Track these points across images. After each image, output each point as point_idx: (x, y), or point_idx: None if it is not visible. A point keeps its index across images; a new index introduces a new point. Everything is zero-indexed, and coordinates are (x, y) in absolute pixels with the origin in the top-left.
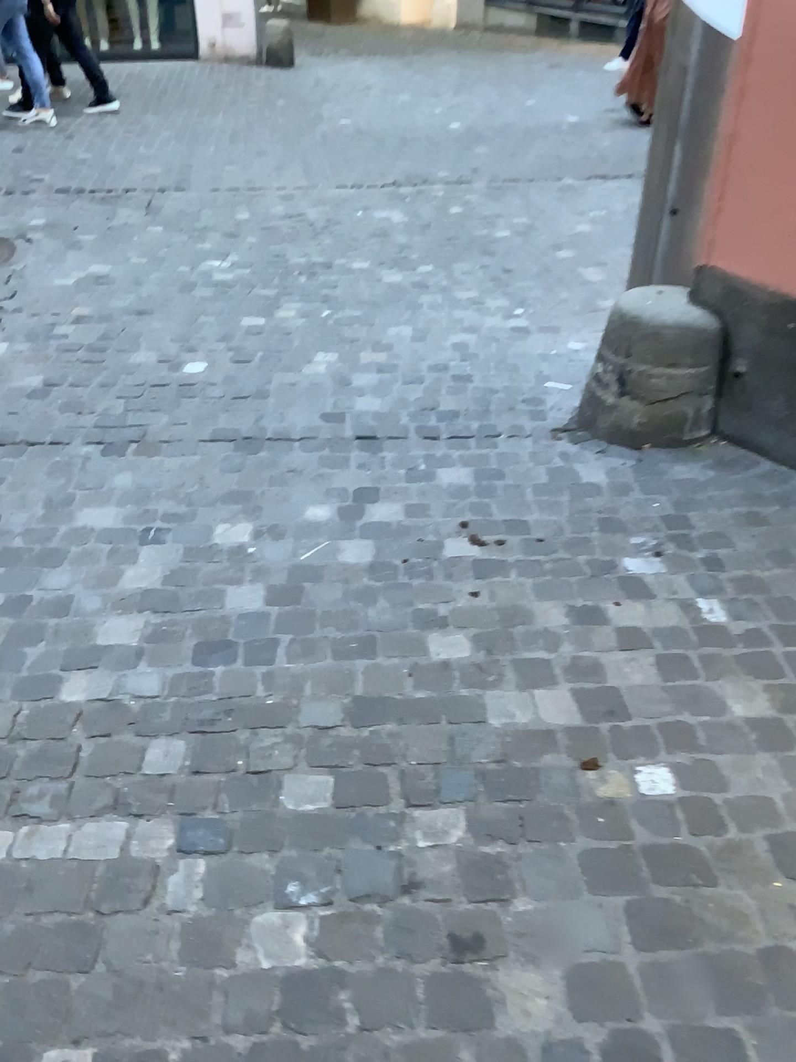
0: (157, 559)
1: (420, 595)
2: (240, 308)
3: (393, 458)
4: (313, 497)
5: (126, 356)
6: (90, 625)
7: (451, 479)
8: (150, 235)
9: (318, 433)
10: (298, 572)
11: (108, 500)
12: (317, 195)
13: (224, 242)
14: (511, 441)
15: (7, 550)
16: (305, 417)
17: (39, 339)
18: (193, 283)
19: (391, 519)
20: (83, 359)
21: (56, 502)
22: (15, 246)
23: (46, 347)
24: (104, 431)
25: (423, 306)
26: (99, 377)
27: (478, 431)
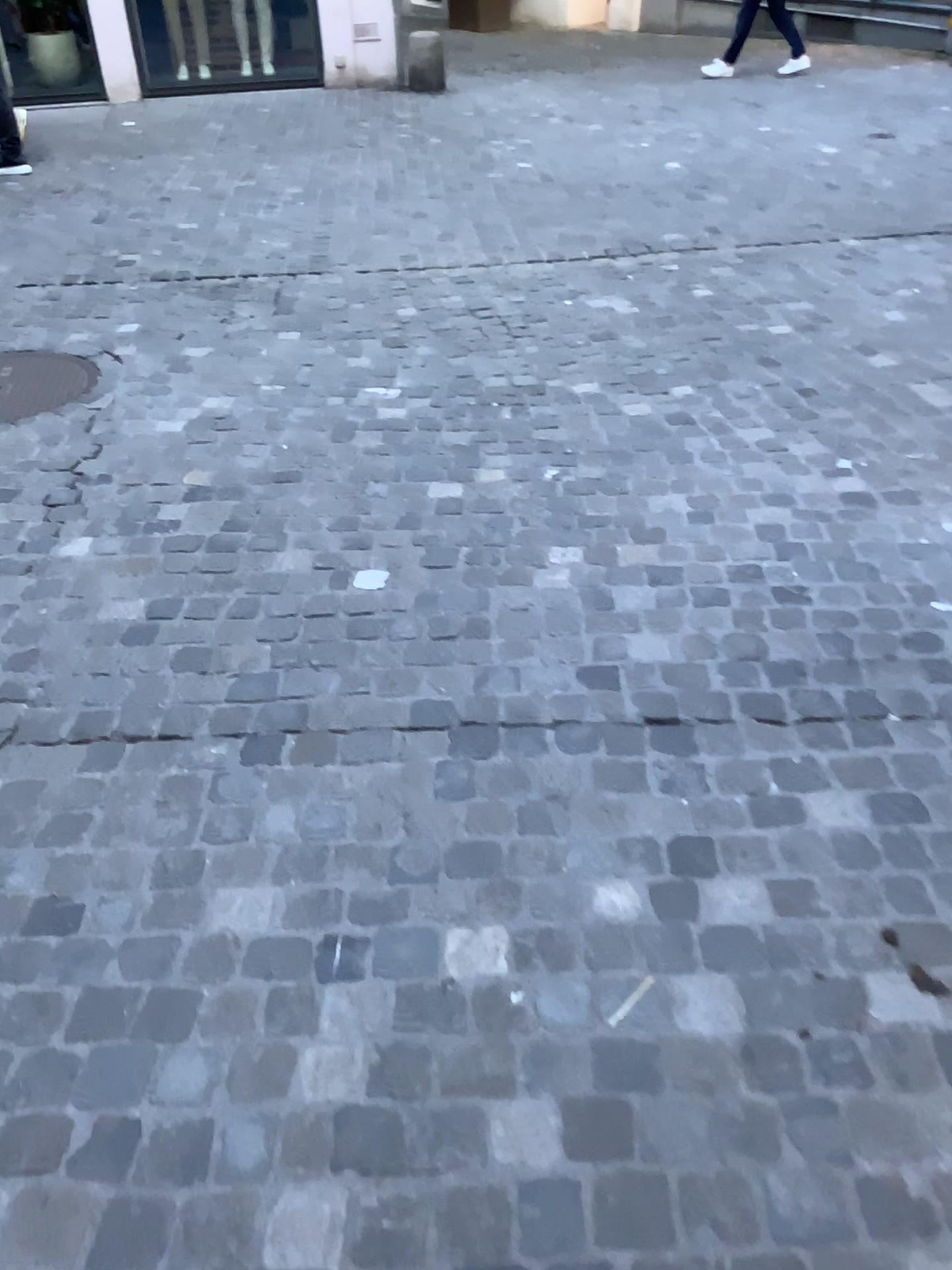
0: (357, 1028)
1: (865, 1144)
2: (427, 470)
3: (723, 776)
4: (606, 867)
5: (267, 561)
6: (252, 1216)
7: (837, 826)
8: (285, 345)
9: (588, 719)
10: (617, 1067)
11: (260, 874)
12: (506, 275)
13: (388, 356)
14: (914, 736)
15: (94, 995)
16: (561, 685)
17: (137, 529)
18: (352, 426)
19: (757, 928)
20: (202, 568)
21: (174, 878)
22: (99, 367)
23: (147, 544)
24: (243, 717)
25: (699, 461)
26: (230, 604)
27: (851, 712)
